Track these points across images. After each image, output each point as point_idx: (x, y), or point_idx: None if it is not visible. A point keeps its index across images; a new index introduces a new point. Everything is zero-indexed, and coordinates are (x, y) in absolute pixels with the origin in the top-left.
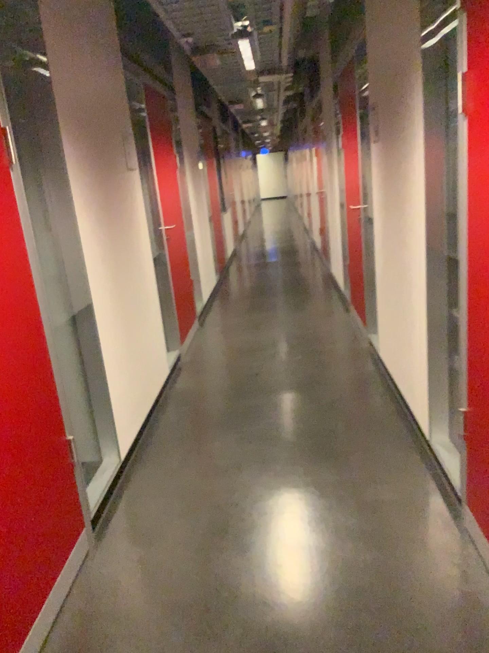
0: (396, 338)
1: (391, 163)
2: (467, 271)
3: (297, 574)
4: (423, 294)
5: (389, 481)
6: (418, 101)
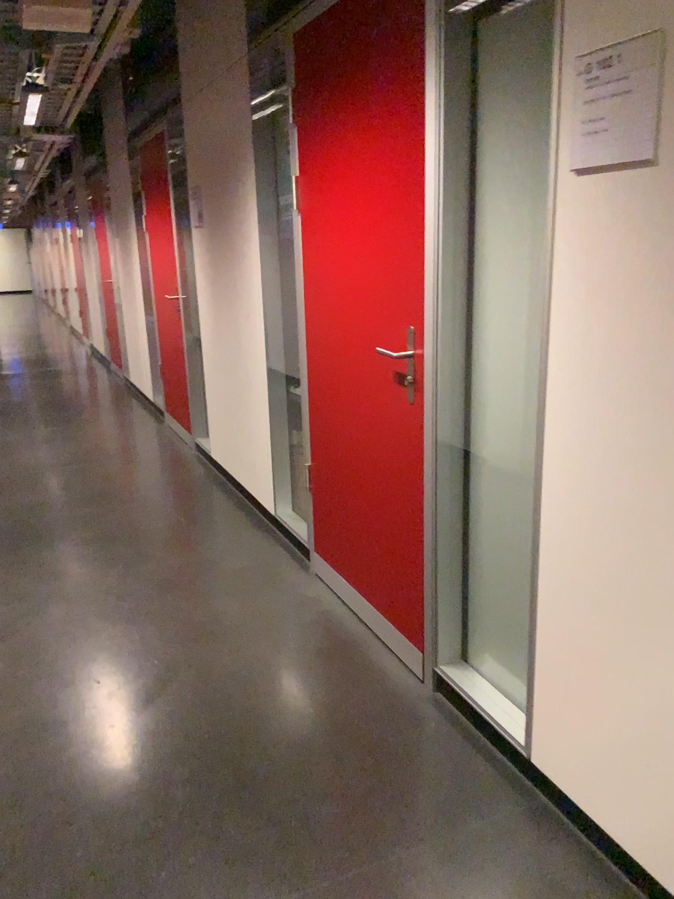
0: (231, 428)
1: (220, 249)
2: (306, 341)
3: (172, 630)
4: (262, 375)
5: (241, 555)
6: (251, 192)
